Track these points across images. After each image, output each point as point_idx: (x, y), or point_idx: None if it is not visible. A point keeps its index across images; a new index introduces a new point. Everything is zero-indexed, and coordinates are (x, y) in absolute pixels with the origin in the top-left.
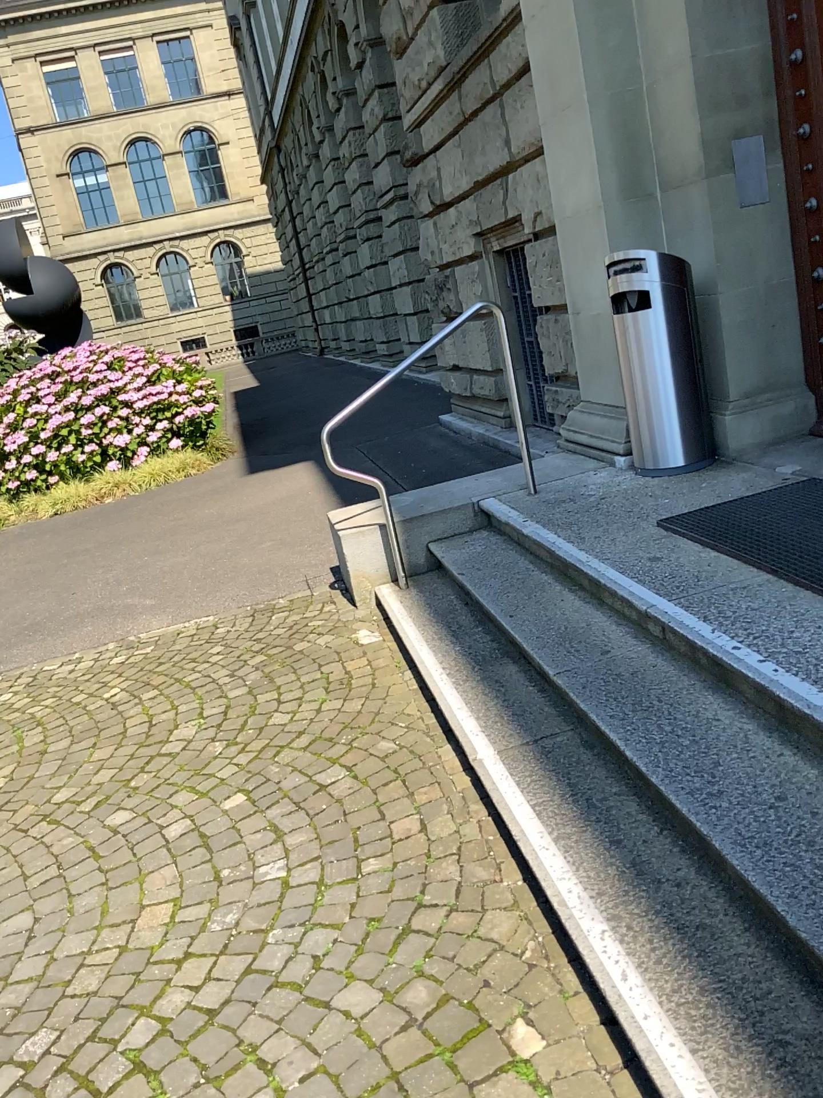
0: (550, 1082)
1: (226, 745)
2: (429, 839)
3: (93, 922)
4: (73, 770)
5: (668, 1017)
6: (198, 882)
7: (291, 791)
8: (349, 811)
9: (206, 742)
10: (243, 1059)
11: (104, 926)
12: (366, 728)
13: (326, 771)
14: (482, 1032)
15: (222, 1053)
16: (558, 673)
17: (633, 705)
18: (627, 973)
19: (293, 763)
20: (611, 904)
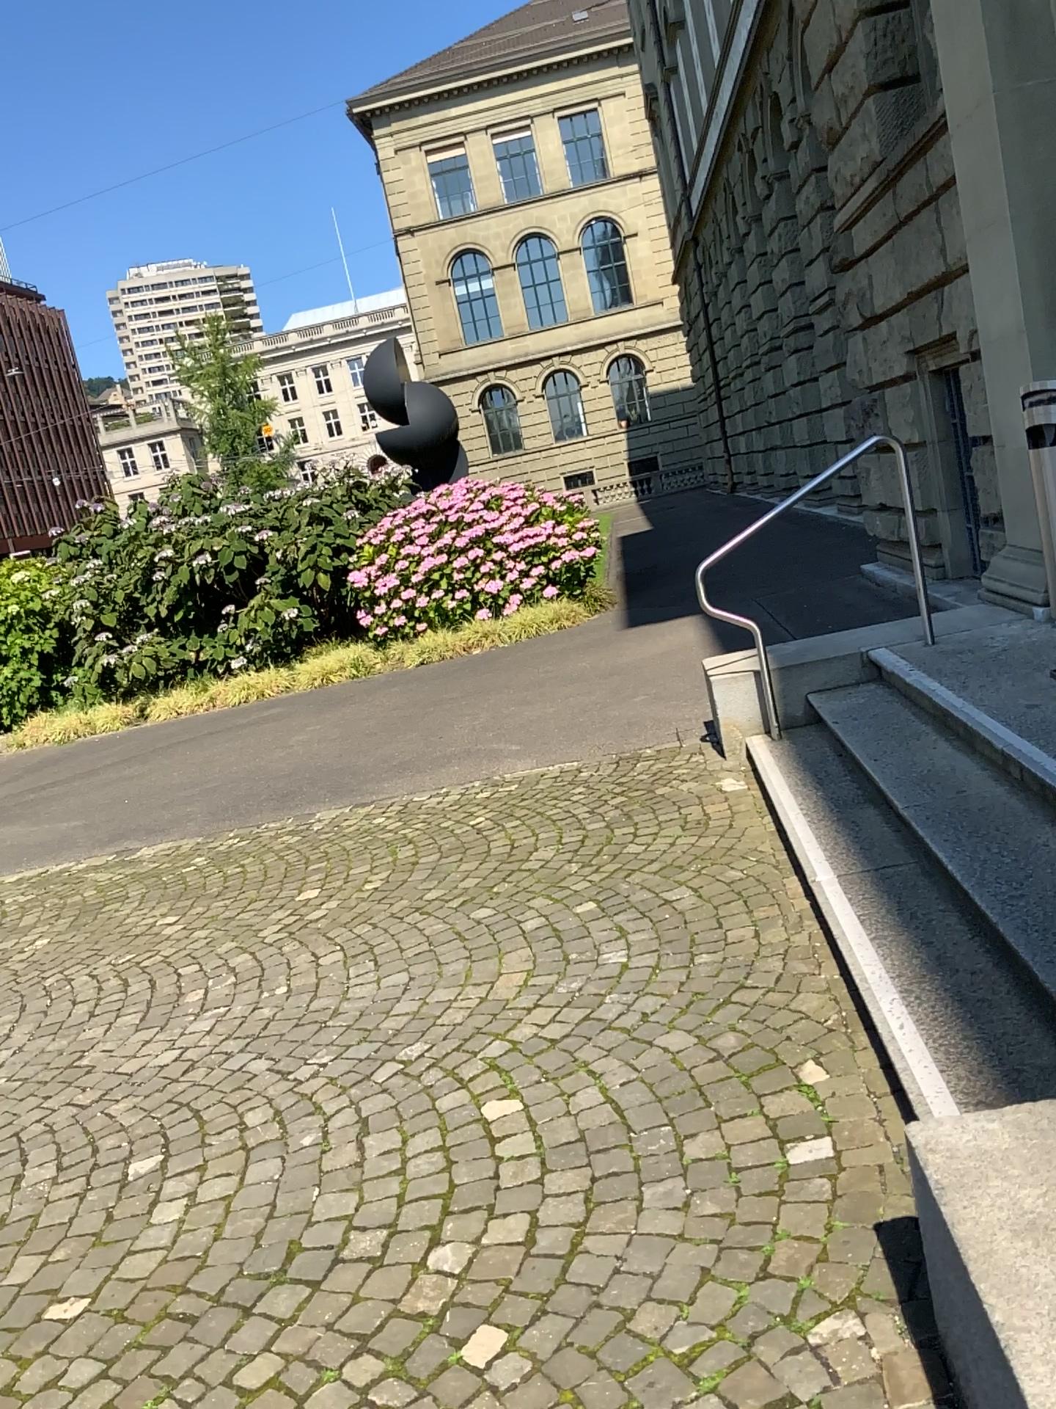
0: (823, 1093)
1: (583, 866)
2: (760, 940)
3: (458, 980)
4: (442, 877)
5: (927, 1047)
6: (549, 960)
7: (639, 902)
8: (690, 919)
9: (564, 861)
10: (576, 1068)
11: (467, 983)
12: (718, 859)
13: (674, 890)
14: (776, 1064)
15: (560, 1063)
16: (908, 807)
17: (968, 831)
18: (902, 1021)
19: (644, 882)
20: (906, 981)
